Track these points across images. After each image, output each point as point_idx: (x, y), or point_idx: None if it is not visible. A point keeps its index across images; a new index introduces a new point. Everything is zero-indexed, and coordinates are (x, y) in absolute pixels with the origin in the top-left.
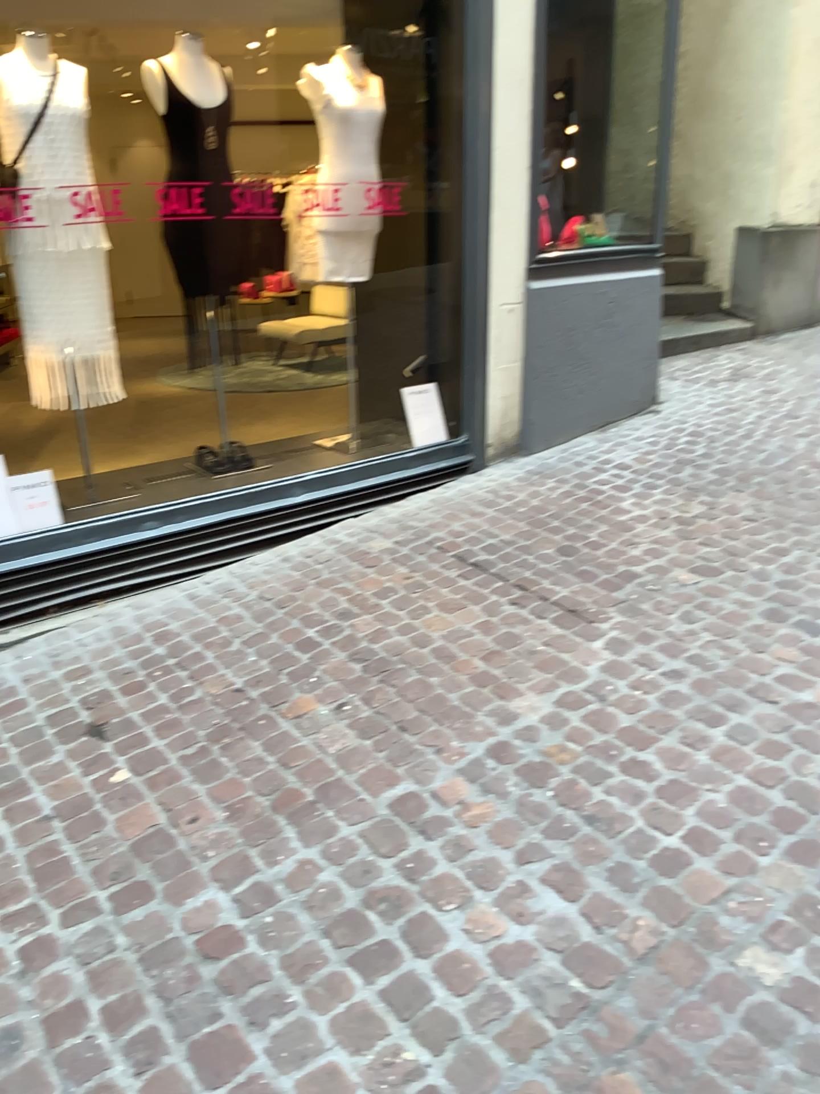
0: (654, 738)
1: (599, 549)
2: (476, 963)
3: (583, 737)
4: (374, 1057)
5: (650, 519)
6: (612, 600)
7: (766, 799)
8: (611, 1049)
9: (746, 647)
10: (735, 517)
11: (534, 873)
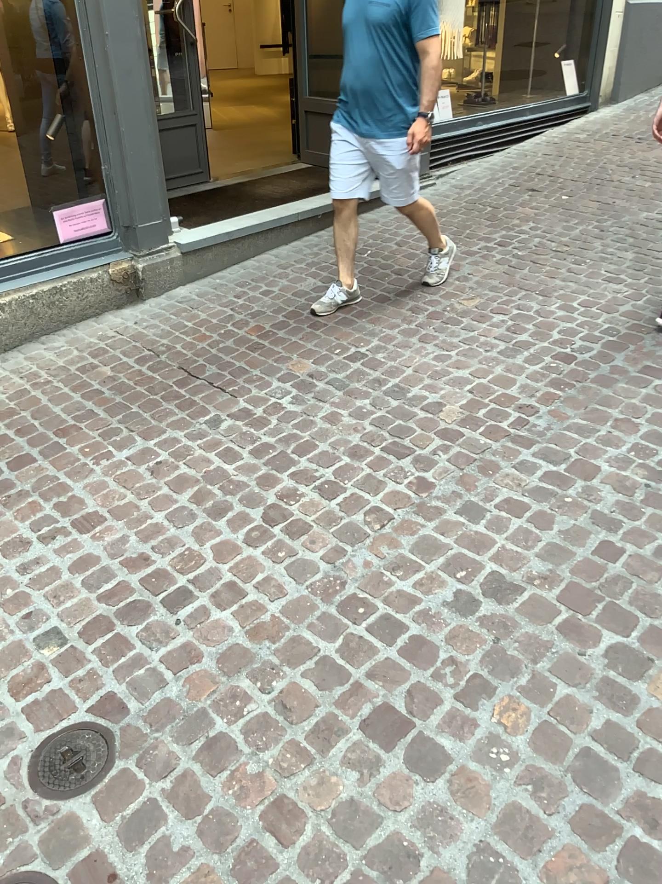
0: None
1: None
2: None
3: None
4: None
5: None
6: None
7: None
8: None
9: None
10: None
11: None
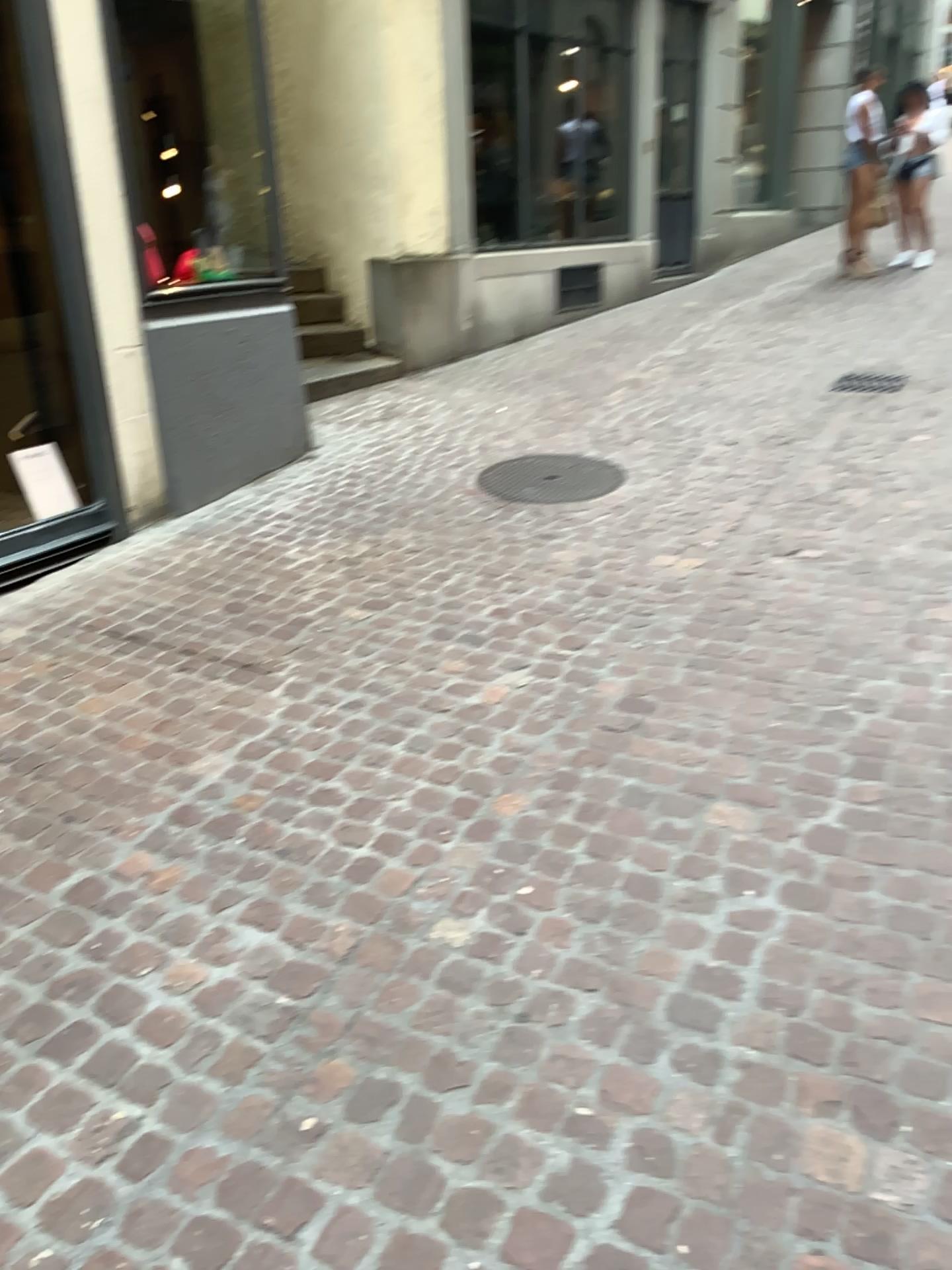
0: (337, 767)
1: (265, 602)
2: (180, 1012)
3: (267, 782)
4: (81, 1129)
5: (316, 565)
6: (283, 649)
7: (444, 794)
8: (321, 1042)
9: (417, 667)
10: (398, 549)
11: (230, 916)
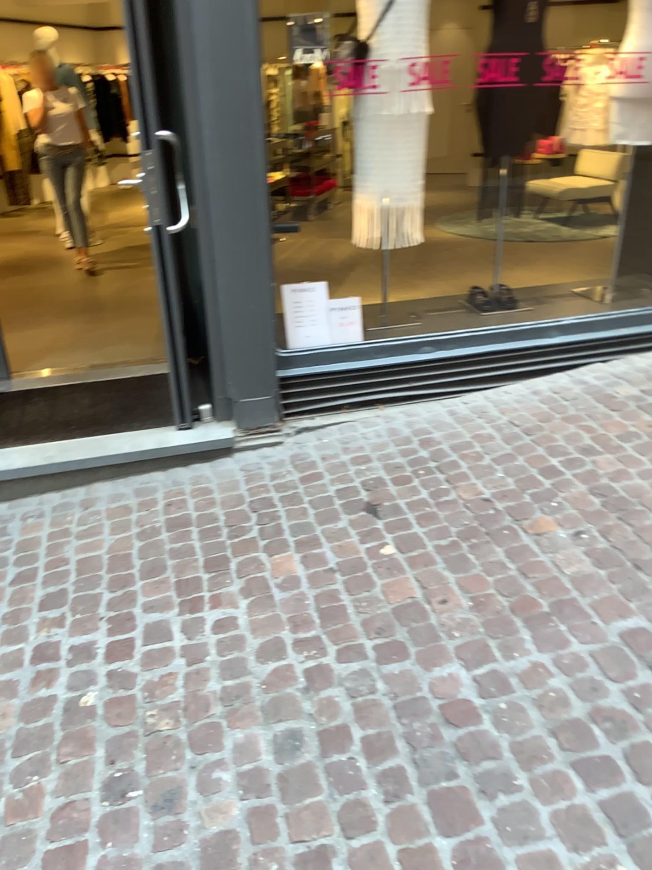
0: None
1: None
2: None
3: None
4: (590, 862)
5: None
6: None
7: None
8: None
9: None
10: None
11: None
